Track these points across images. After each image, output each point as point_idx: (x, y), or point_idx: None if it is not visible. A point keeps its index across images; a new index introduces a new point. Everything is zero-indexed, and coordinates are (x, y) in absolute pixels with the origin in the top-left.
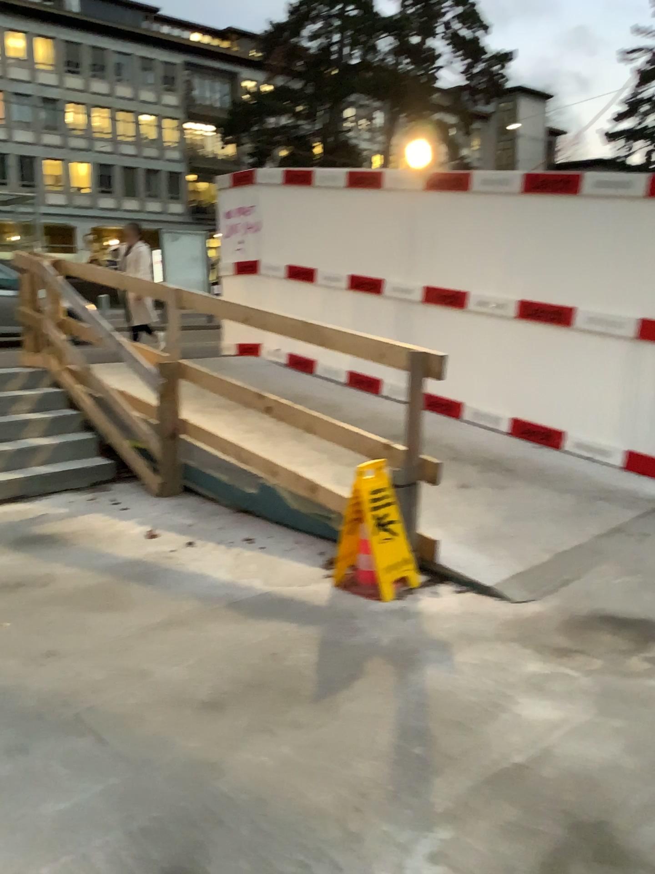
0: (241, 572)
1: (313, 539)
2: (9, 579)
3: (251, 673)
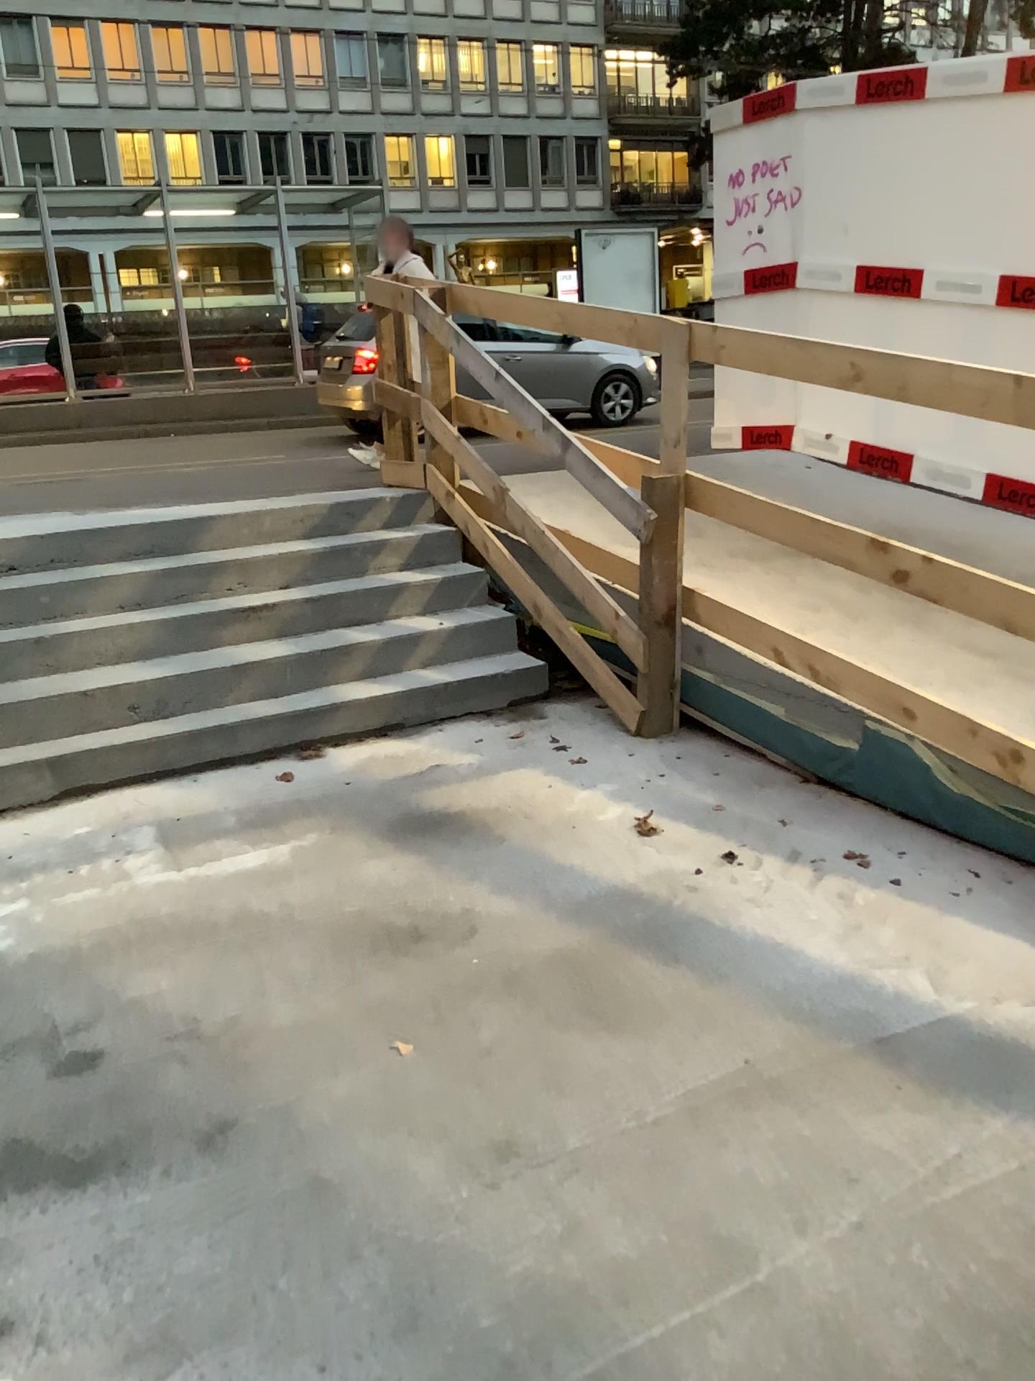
0: (871, 952)
1: (1006, 868)
2: (396, 928)
3: (1020, 1319)
